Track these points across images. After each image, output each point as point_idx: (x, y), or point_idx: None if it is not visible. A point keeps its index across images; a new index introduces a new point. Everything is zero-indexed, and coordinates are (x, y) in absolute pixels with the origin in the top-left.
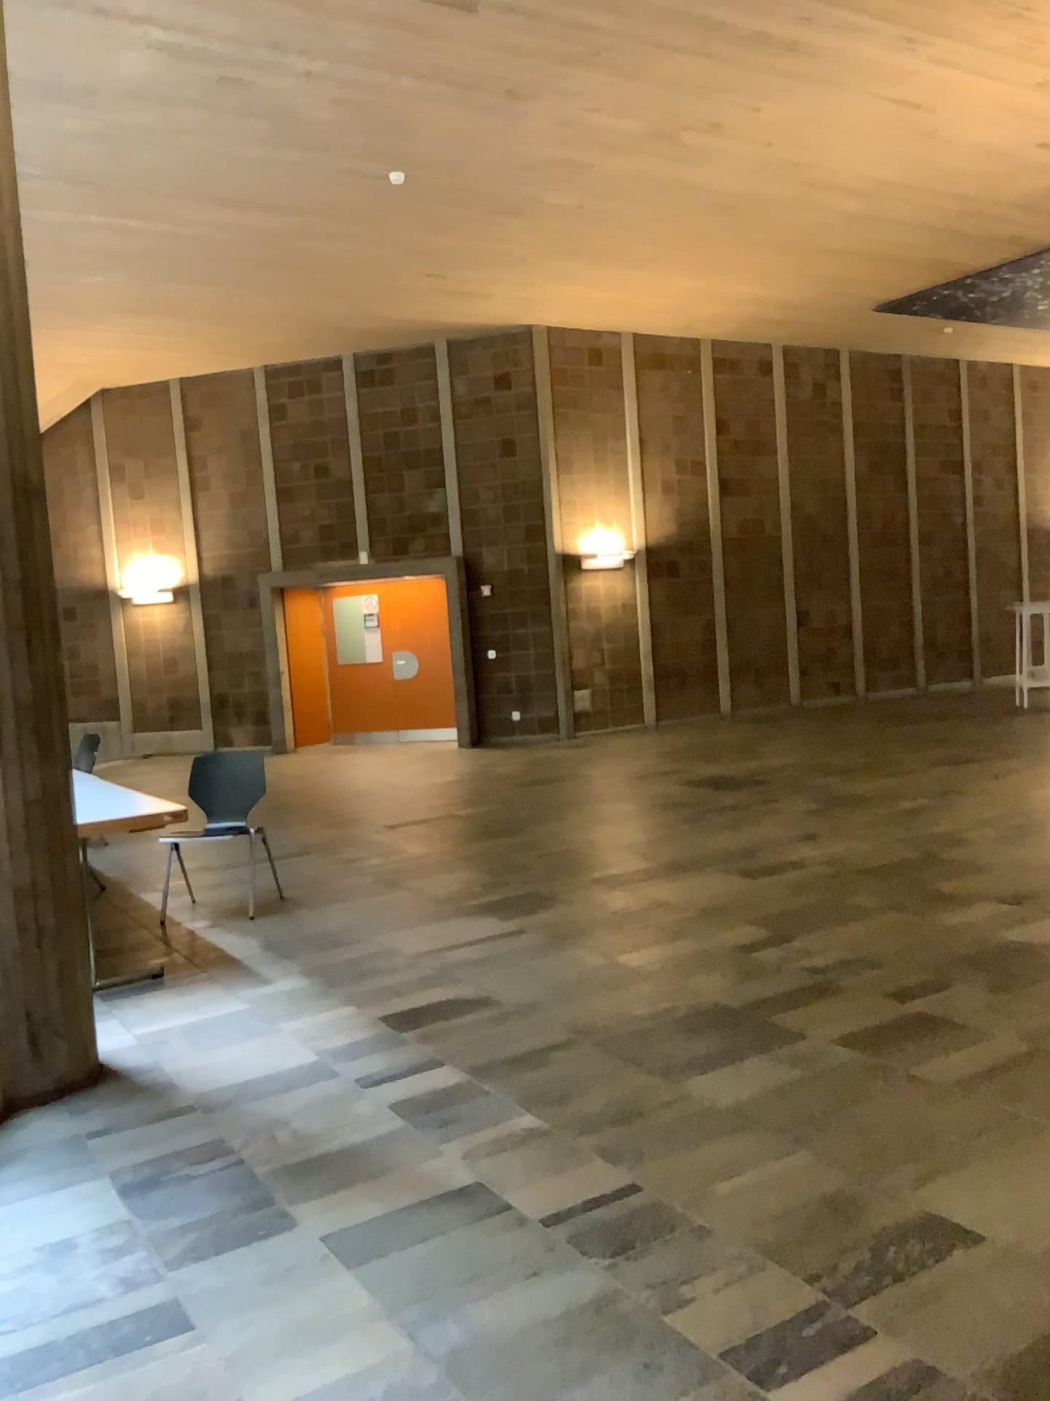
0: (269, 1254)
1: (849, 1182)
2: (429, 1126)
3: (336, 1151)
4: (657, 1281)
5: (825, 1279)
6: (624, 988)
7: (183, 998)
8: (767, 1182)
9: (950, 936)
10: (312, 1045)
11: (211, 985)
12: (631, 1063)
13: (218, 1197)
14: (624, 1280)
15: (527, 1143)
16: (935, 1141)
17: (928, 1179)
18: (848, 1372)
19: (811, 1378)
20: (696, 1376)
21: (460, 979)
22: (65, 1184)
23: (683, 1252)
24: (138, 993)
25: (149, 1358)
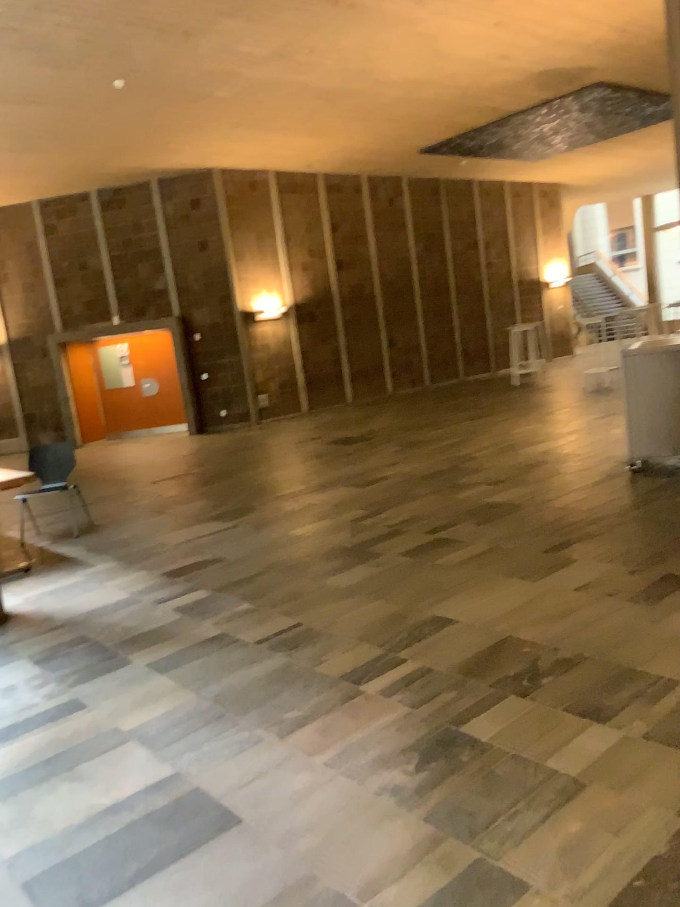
0: (120, 674)
1: (402, 610)
2: (194, 615)
3: (147, 631)
4: (311, 657)
5: (387, 646)
6: (293, 545)
7: (47, 577)
8: (363, 615)
9: (461, 503)
10: (126, 589)
11: (61, 569)
12: (297, 577)
13: (89, 657)
14: (296, 659)
15: (246, 616)
16: (443, 589)
17: (438, 604)
18: (395, 675)
19: (379, 679)
20: (329, 687)
21: (203, 550)
22: (3, 663)
23: (323, 646)
24: (19, 578)
25: (68, 719)
